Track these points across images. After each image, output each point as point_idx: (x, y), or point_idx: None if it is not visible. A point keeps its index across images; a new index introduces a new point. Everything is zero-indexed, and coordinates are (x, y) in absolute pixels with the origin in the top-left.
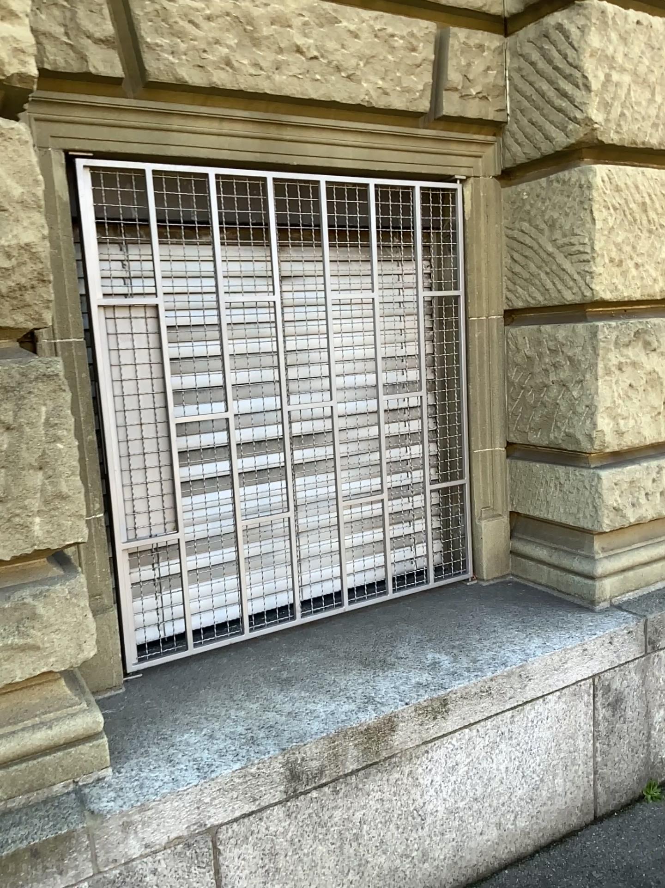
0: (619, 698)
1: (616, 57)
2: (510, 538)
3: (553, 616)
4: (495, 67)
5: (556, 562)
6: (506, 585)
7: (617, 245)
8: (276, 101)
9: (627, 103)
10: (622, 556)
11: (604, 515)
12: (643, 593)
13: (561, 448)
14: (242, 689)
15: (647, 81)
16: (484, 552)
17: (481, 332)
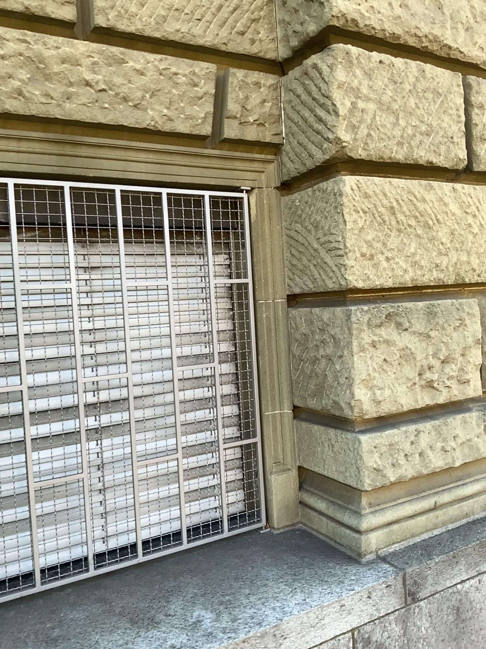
0: (380, 648)
1: (363, 90)
2: (297, 488)
3: (322, 566)
4: (271, 100)
5: (331, 513)
6: (294, 531)
7: (368, 241)
8: (70, 124)
9: (373, 126)
10: (384, 511)
11: (366, 474)
12: (406, 544)
13: (331, 412)
14: (9, 645)
15: (389, 108)
16: (276, 500)
17: (269, 312)
